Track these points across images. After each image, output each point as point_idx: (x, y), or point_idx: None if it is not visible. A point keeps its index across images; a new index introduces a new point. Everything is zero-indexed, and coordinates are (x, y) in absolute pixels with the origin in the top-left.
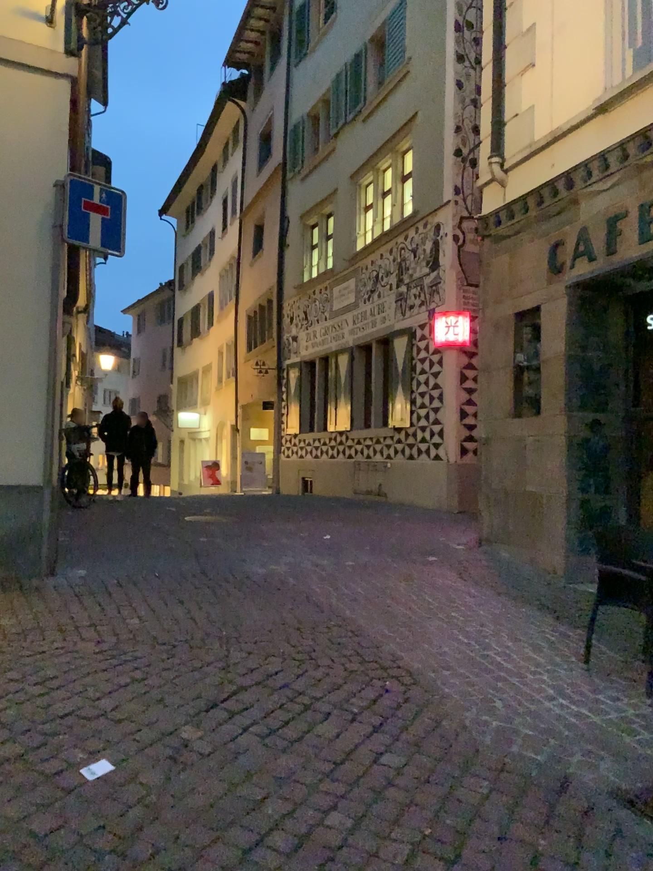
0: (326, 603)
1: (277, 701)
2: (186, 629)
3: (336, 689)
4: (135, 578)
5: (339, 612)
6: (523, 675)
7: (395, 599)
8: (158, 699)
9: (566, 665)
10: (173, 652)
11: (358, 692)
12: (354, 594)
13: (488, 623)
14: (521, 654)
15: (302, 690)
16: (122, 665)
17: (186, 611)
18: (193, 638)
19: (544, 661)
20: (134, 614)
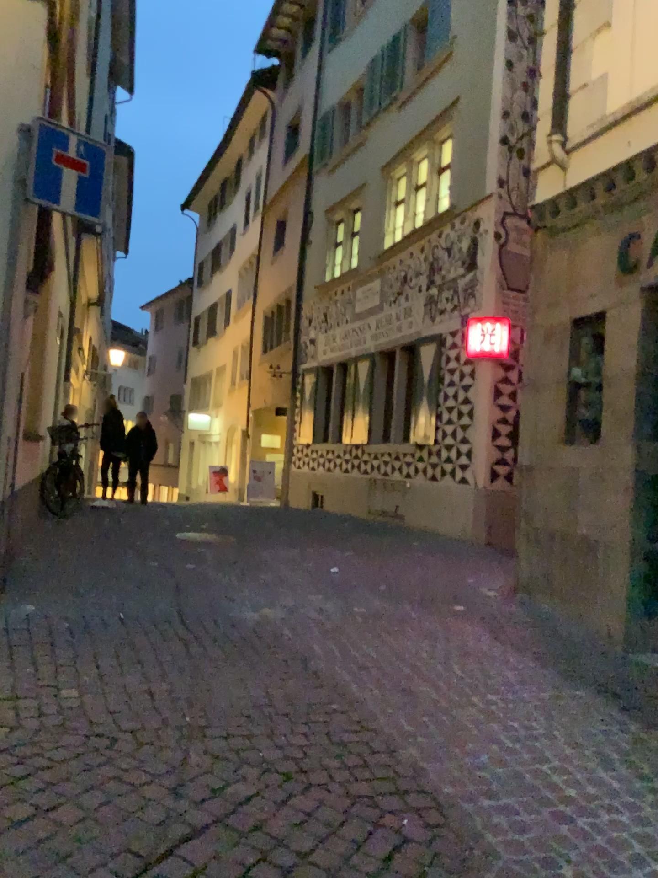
0: (327, 671)
1: (242, 863)
2: (137, 709)
3: (332, 835)
4: (90, 622)
5: (342, 688)
6: (596, 815)
7: (415, 669)
8: (60, 856)
9: (652, 798)
10: (108, 754)
11: (363, 842)
12: (364, 659)
13: (537, 716)
14: (588, 775)
15: (283, 835)
16: (27, 780)
17: (145, 678)
18: (143, 728)
19: (622, 789)
20: (73, 681)
